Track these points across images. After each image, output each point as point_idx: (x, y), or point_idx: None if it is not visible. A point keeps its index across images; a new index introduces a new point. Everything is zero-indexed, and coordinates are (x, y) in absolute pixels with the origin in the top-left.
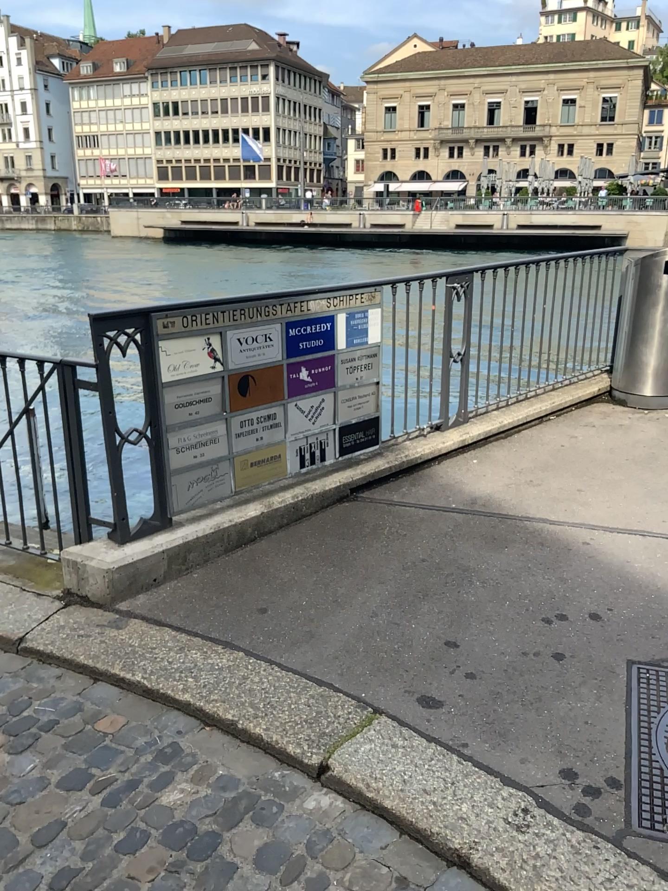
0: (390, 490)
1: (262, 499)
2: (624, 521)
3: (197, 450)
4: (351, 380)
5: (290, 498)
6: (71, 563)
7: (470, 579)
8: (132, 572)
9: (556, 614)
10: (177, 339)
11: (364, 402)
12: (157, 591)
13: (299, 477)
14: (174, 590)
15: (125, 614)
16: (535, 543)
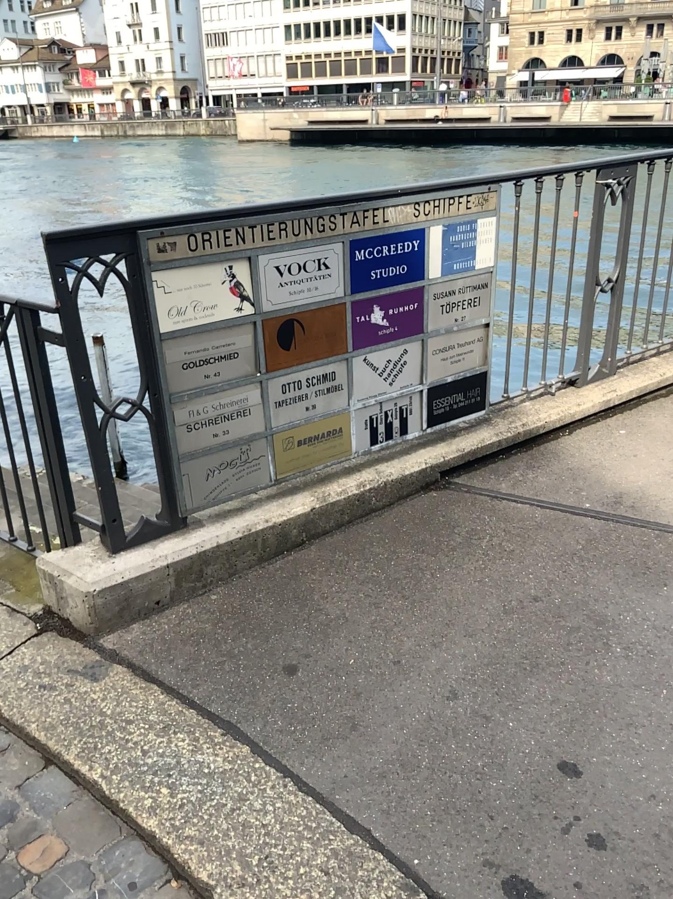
0: (497, 476)
1: (314, 490)
2: None
3: (219, 425)
4: (447, 322)
5: (355, 487)
6: (46, 576)
7: (605, 642)
8: (125, 593)
9: None
10: (181, 269)
11: (466, 352)
12: (157, 621)
13: (369, 457)
14: (179, 622)
15: (106, 657)
16: None
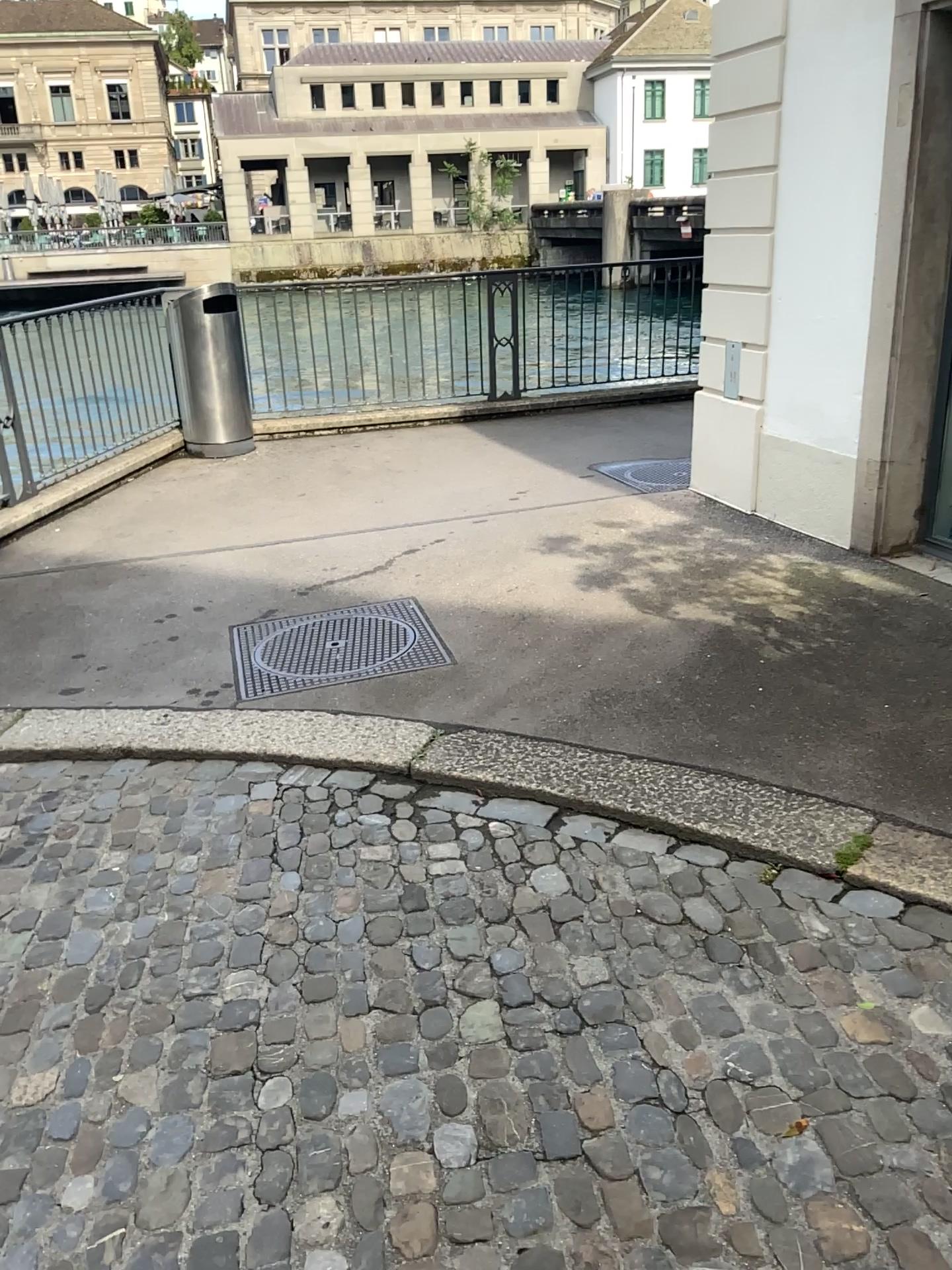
0: None
1: None
2: (213, 541)
3: None
4: None
5: None
6: None
7: (82, 610)
8: None
9: (165, 612)
10: None
11: None
12: None
13: None
14: None
15: None
16: (136, 572)
